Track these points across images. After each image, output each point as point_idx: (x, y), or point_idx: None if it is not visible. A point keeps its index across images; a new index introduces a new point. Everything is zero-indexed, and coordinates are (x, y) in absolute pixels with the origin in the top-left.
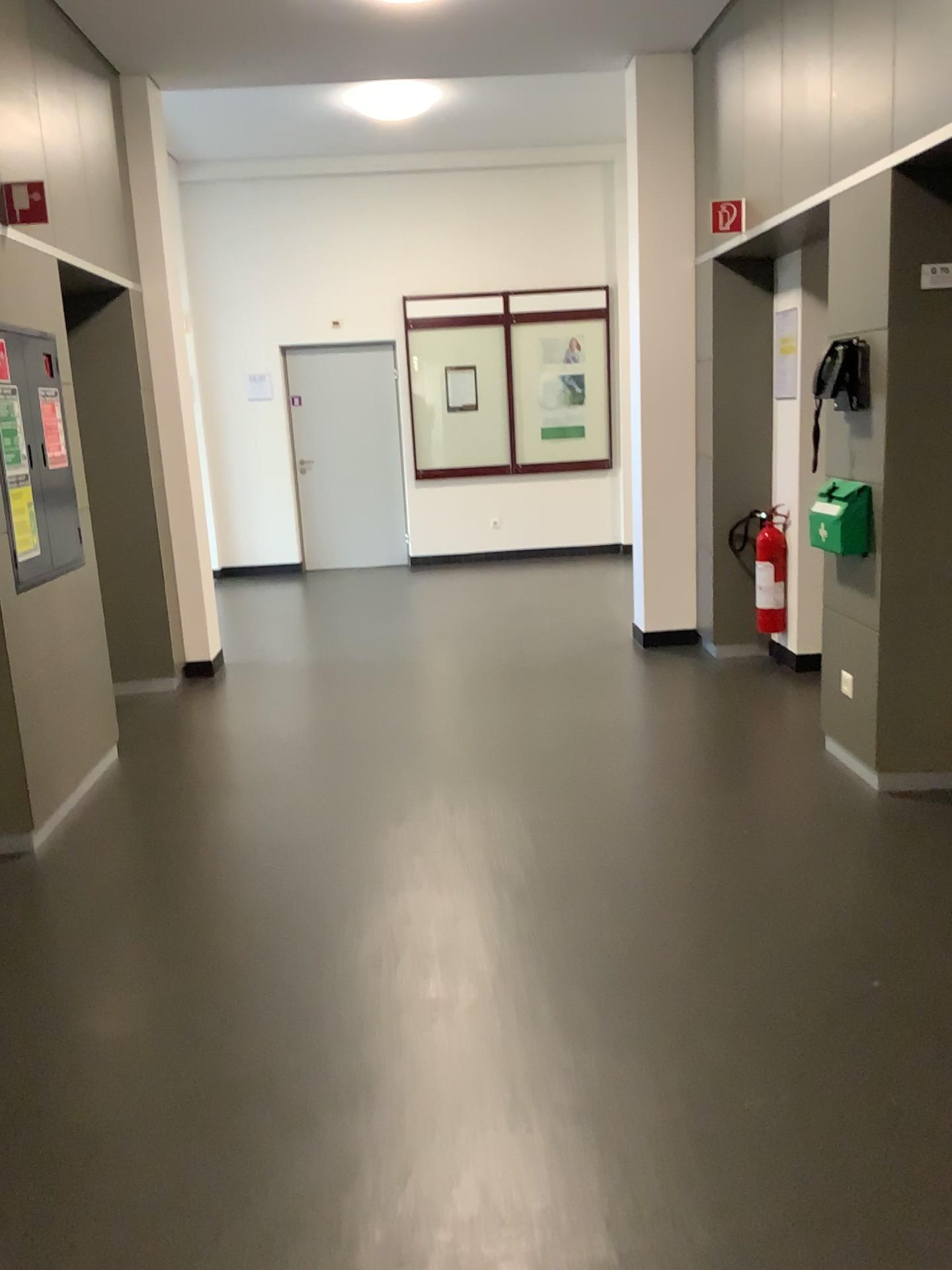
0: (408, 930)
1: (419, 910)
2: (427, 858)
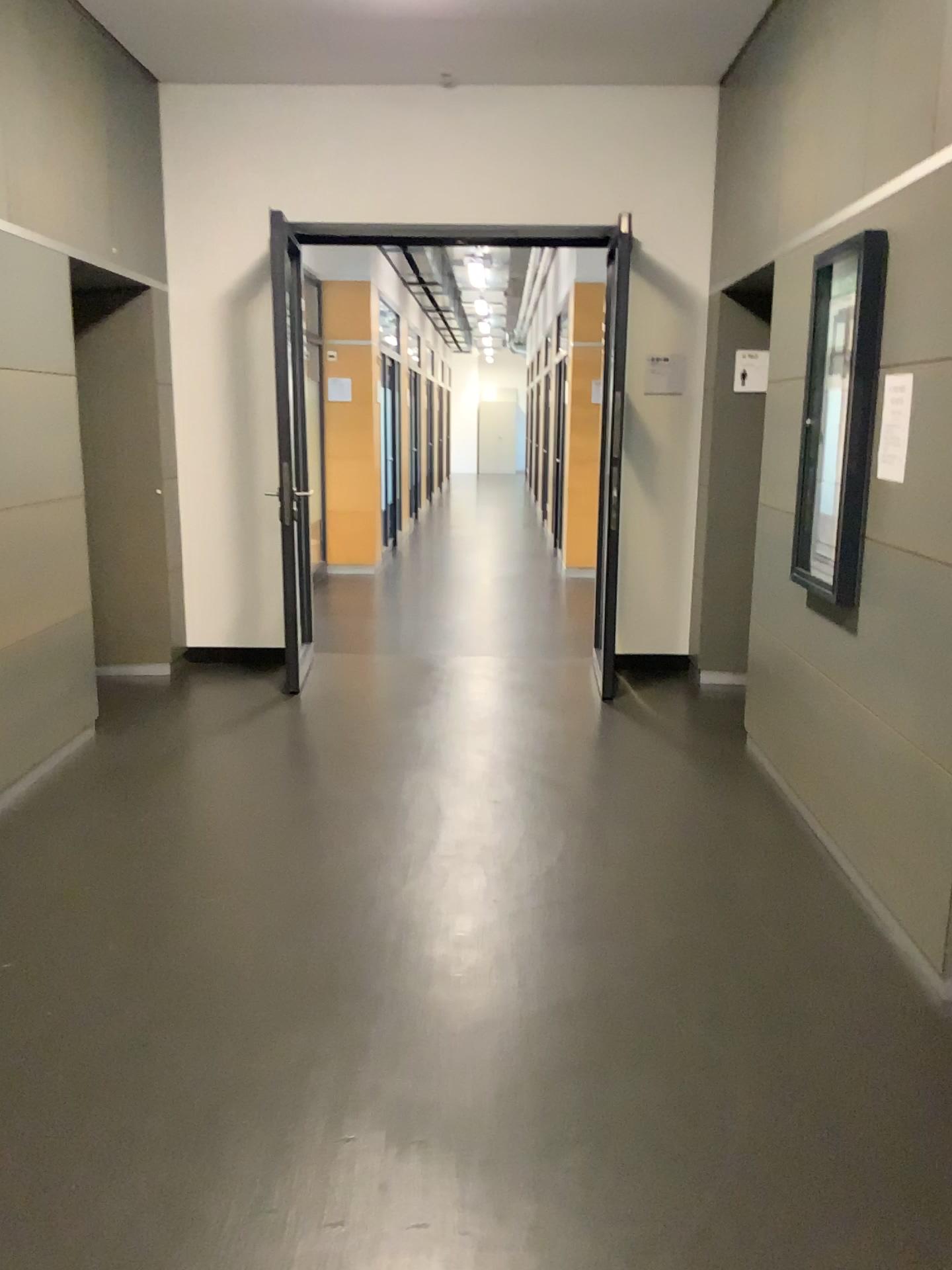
0: (425, 1061)
1: (407, 1092)
2: (378, 1205)
